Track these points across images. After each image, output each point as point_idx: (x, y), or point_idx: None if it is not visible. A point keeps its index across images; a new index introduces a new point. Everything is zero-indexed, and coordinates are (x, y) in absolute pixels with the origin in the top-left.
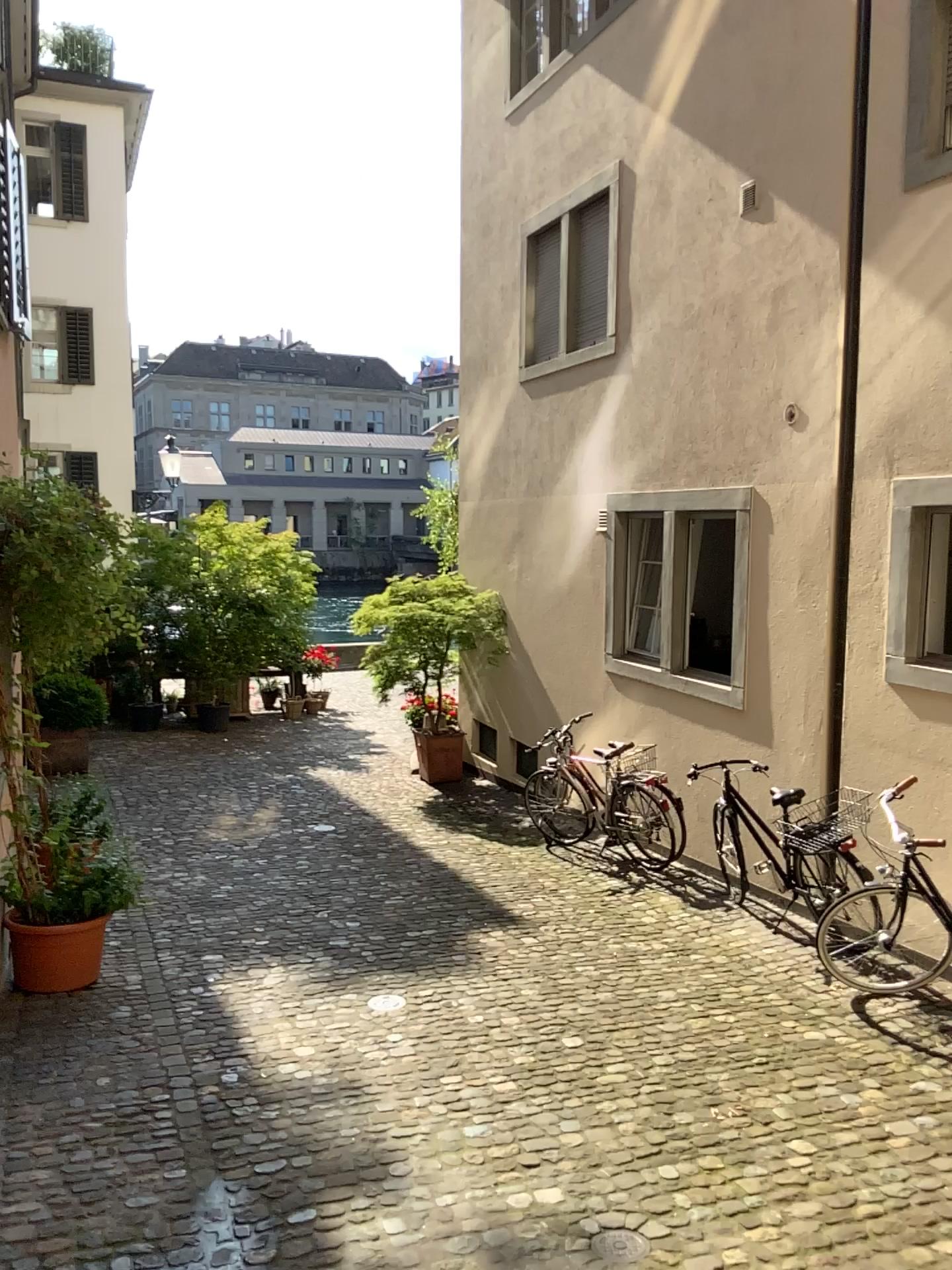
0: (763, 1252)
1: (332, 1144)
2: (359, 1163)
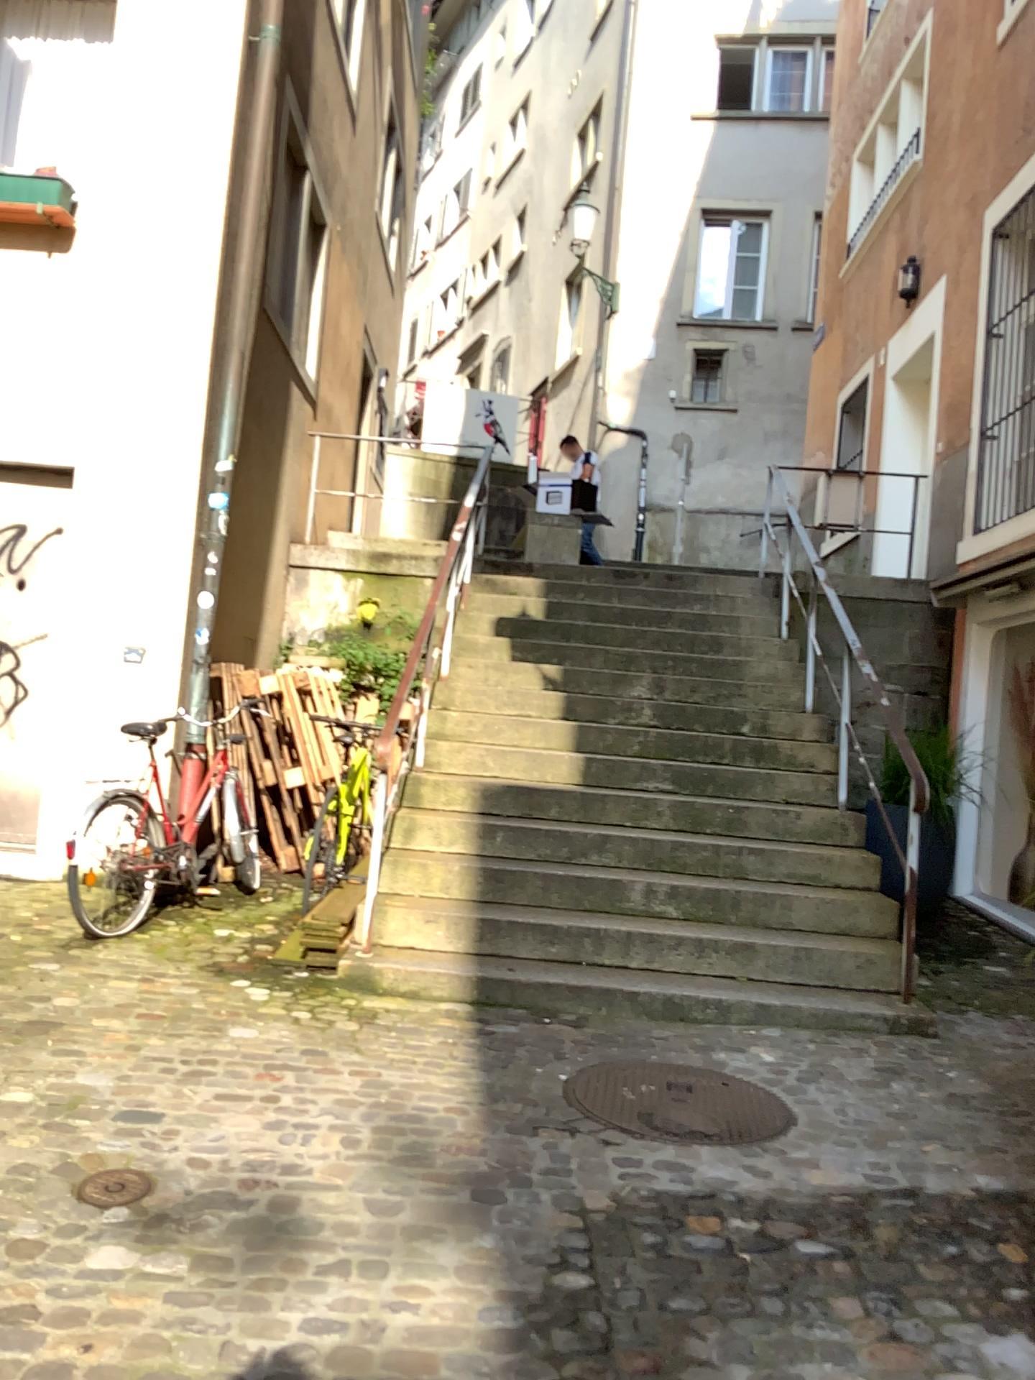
0: (4, 1121)
1: None
2: (367, 1363)
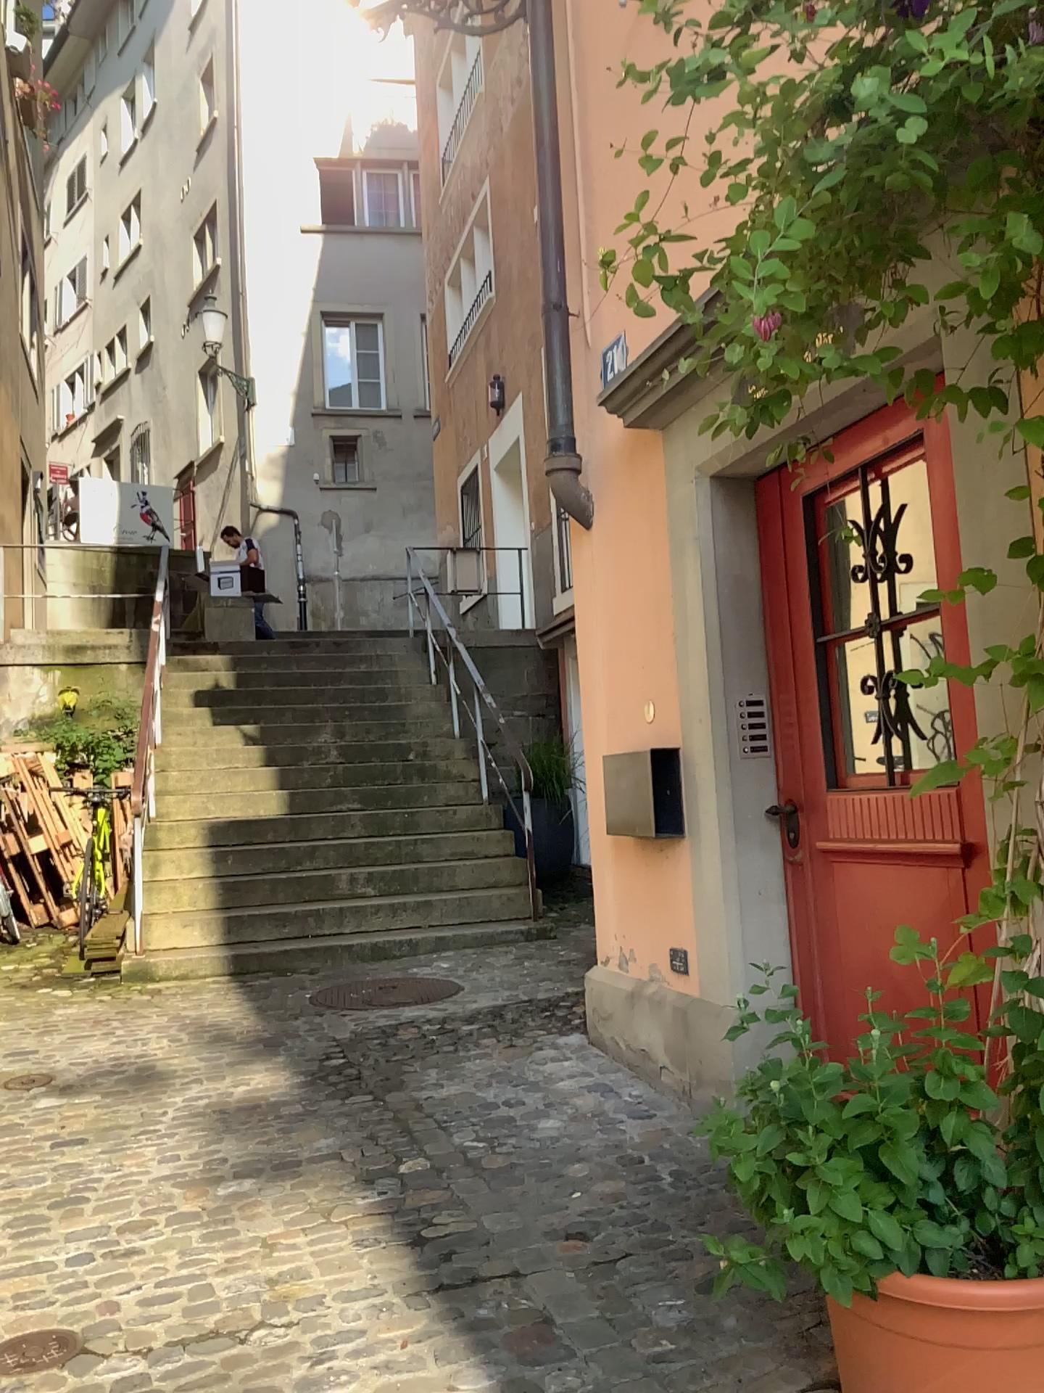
0: None
1: (255, 1113)
2: (231, 1101)
